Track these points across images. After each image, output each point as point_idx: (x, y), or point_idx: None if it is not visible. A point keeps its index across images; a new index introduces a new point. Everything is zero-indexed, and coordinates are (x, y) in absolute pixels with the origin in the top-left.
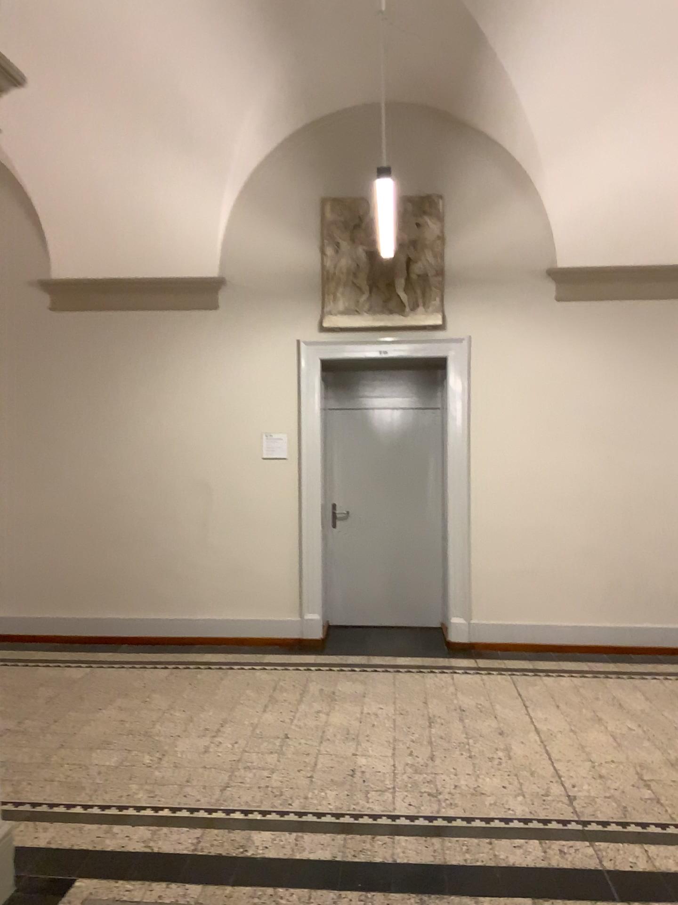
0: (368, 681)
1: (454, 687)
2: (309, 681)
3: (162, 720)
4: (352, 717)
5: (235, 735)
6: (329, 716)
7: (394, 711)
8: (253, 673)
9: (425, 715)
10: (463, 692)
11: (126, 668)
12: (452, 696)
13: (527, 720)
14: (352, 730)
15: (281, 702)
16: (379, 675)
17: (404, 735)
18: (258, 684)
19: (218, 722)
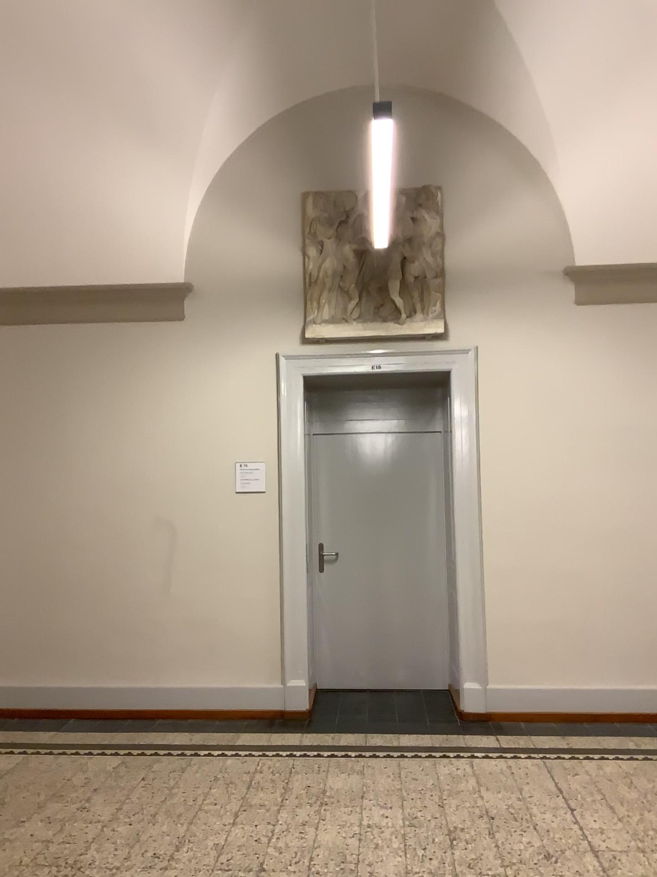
0: (367, 773)
1: (477, 781)
2: (293, 774)
3: (97, 843)
4: (349, 834)
5: (191, 871)
6: (318, 833)
7: (403, 824)
8: (223, 762)
9: (445, 829)
10: (490, 789)
11: (64, 759)
12: (476, 796)
13: (580, 835)
14: (350, 859)
15: (256, 809)
16: (381, 765)
17: (421, 868)
18: (229, 781)
19: (171, 847)
